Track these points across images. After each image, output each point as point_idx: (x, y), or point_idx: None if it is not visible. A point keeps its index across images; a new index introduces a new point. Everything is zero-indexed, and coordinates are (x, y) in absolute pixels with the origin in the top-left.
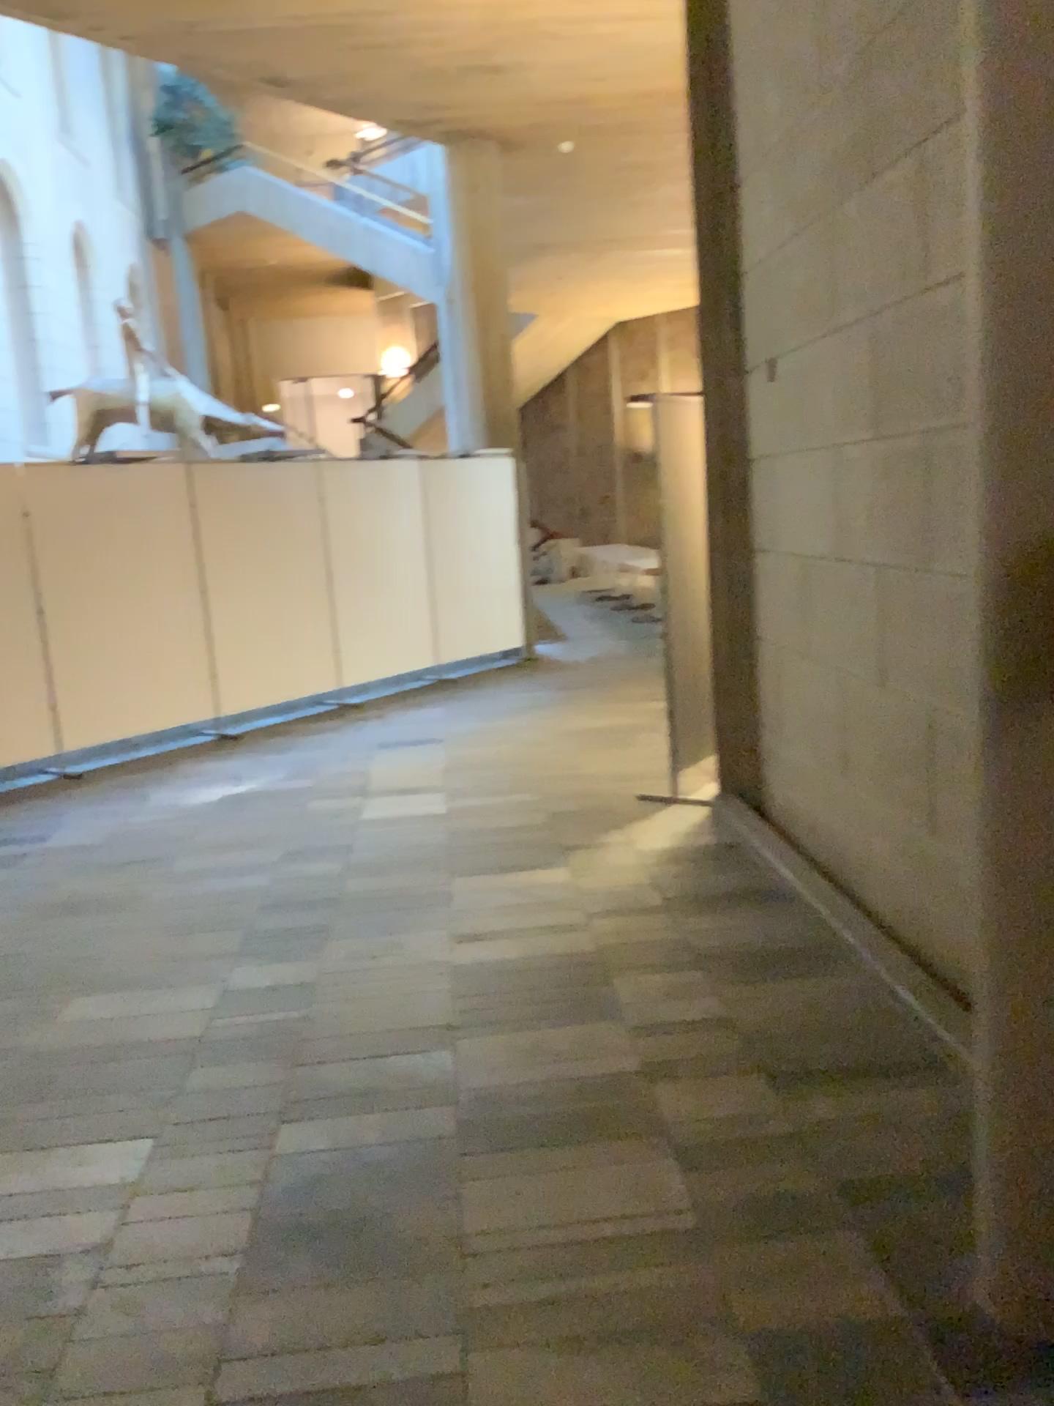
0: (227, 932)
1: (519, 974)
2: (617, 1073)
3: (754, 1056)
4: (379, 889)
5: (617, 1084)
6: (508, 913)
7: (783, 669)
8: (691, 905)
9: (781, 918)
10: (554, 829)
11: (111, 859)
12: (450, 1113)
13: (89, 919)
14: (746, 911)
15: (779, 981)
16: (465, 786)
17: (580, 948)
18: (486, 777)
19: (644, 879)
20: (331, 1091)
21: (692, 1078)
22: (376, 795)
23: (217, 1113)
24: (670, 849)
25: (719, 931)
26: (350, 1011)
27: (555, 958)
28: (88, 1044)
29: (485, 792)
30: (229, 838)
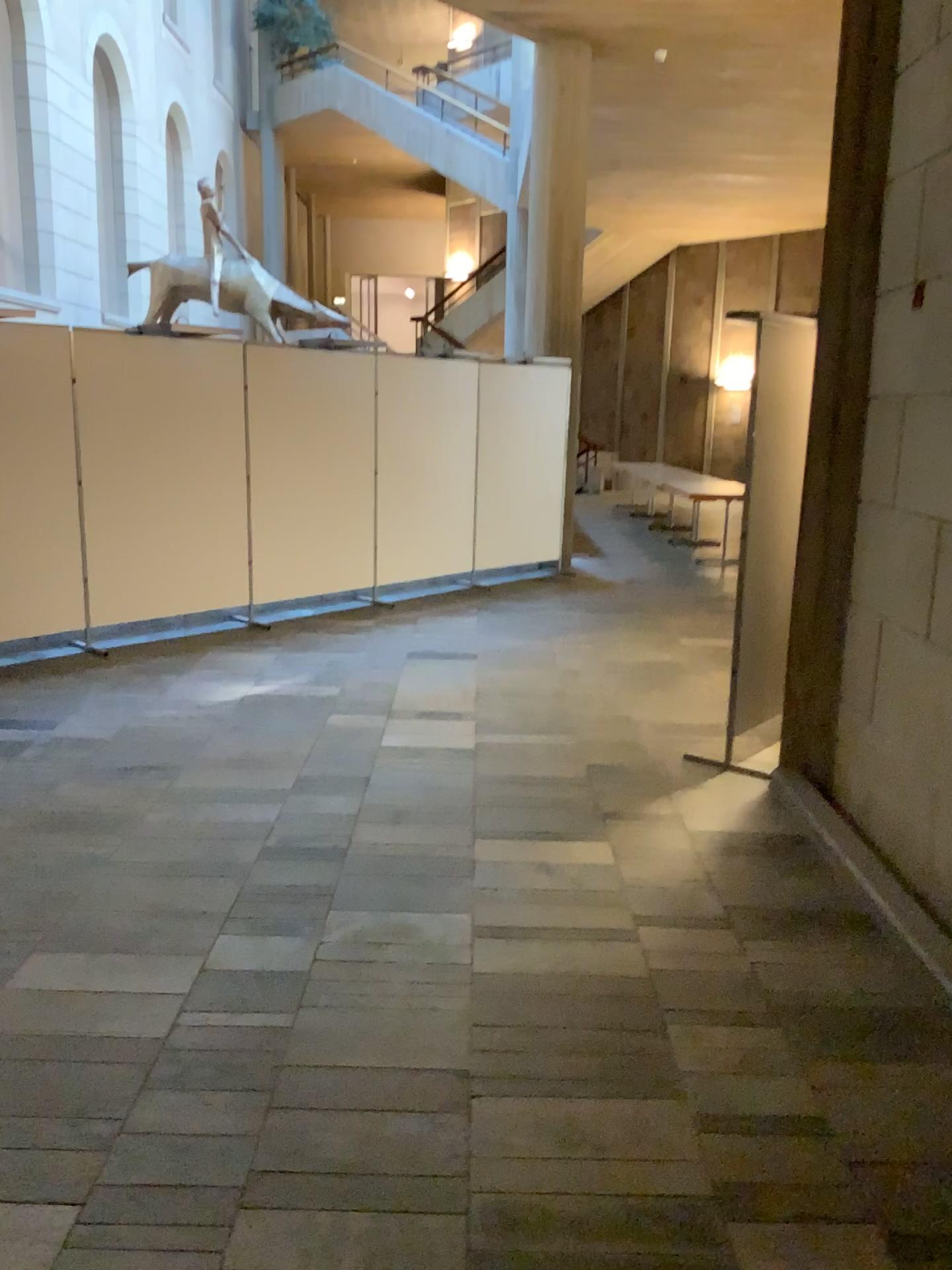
0: (218, 883)
1: (554, 1001)
2: (682, 1199)
3: (867, 1199)
4: (395, 845)
5: (683, 1220)
6: (541, 903)
7: (885, 645)
8: (758, 920)
9: (872, 958)
10: (594, 790)
11: (112, 765)
12: (458, 1237)
13: (71, 843)
14: (827, 939)
15: (883, 1063)
16: (498, 719)
17: (628, 969)
18: (520, 711)
19: (700, 875)
20: (308, 1166)
21: (786, 1229)
22: (402, 718)
23: (160, 1182)
24: (728, 835)
25: (796, 968)
26: (345, 1030)
27: (597, 981)
28: (27, 1035)
29: (519, 729)
30: (241, 753)
